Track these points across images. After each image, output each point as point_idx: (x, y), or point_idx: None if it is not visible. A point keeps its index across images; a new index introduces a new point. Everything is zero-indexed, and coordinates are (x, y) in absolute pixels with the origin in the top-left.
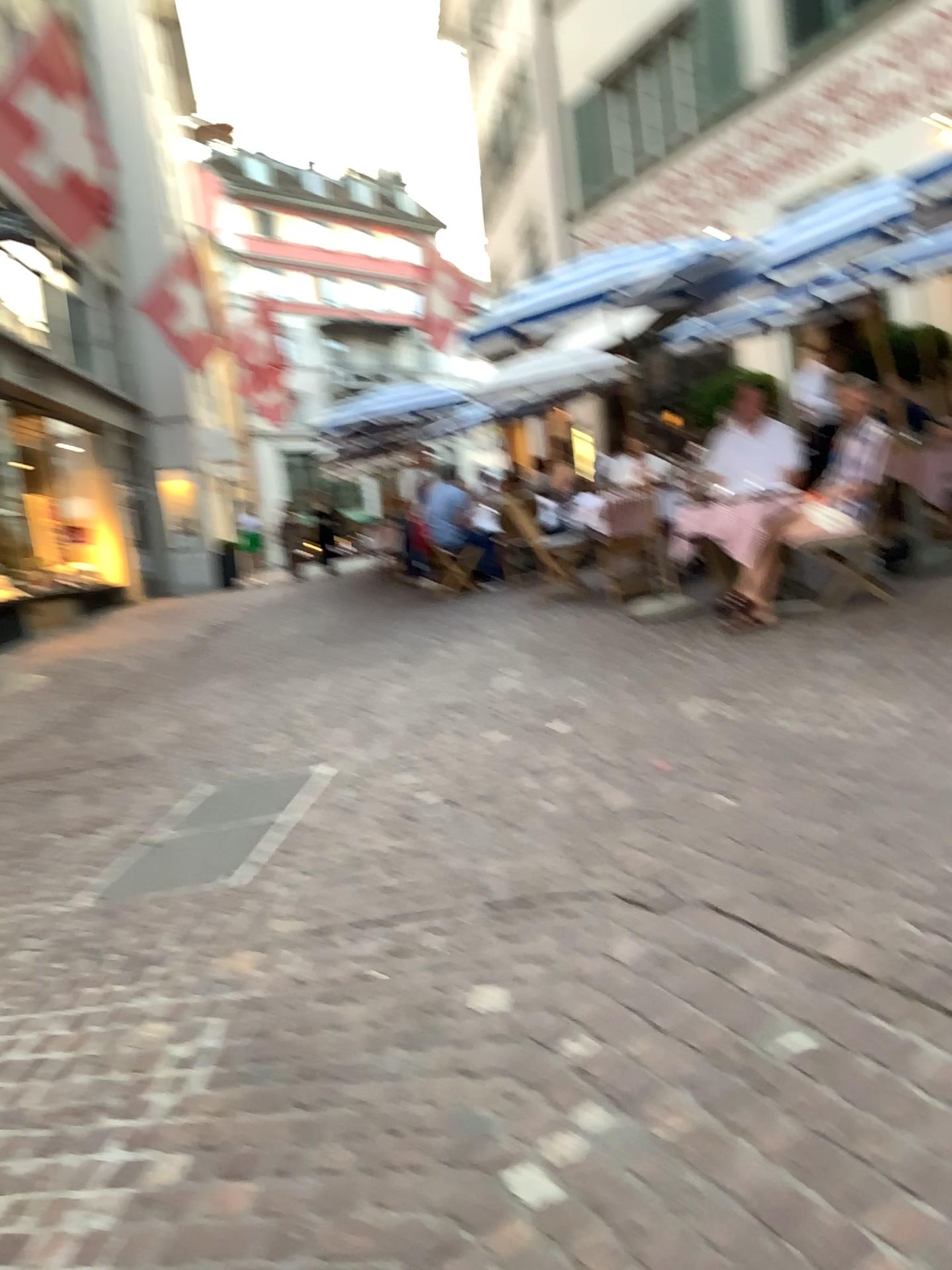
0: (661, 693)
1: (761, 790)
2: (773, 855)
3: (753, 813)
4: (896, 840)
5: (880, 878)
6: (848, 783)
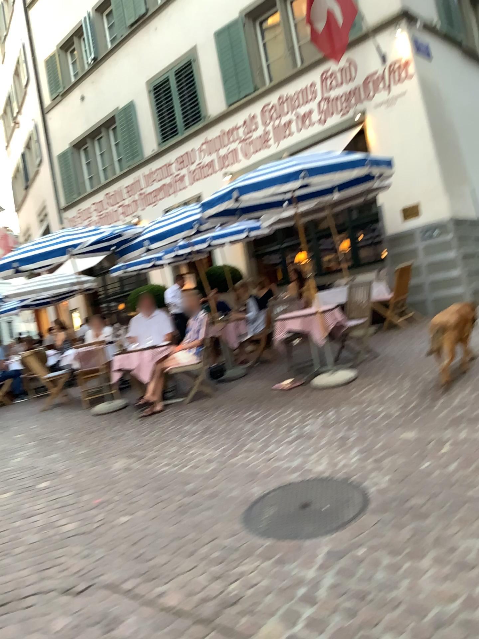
0: (99, 458)
1: (142, 510)
2: (143, 550)
3: (136, 526)
4: (204, 530)
5: (195, 555)
6: (186, 500)
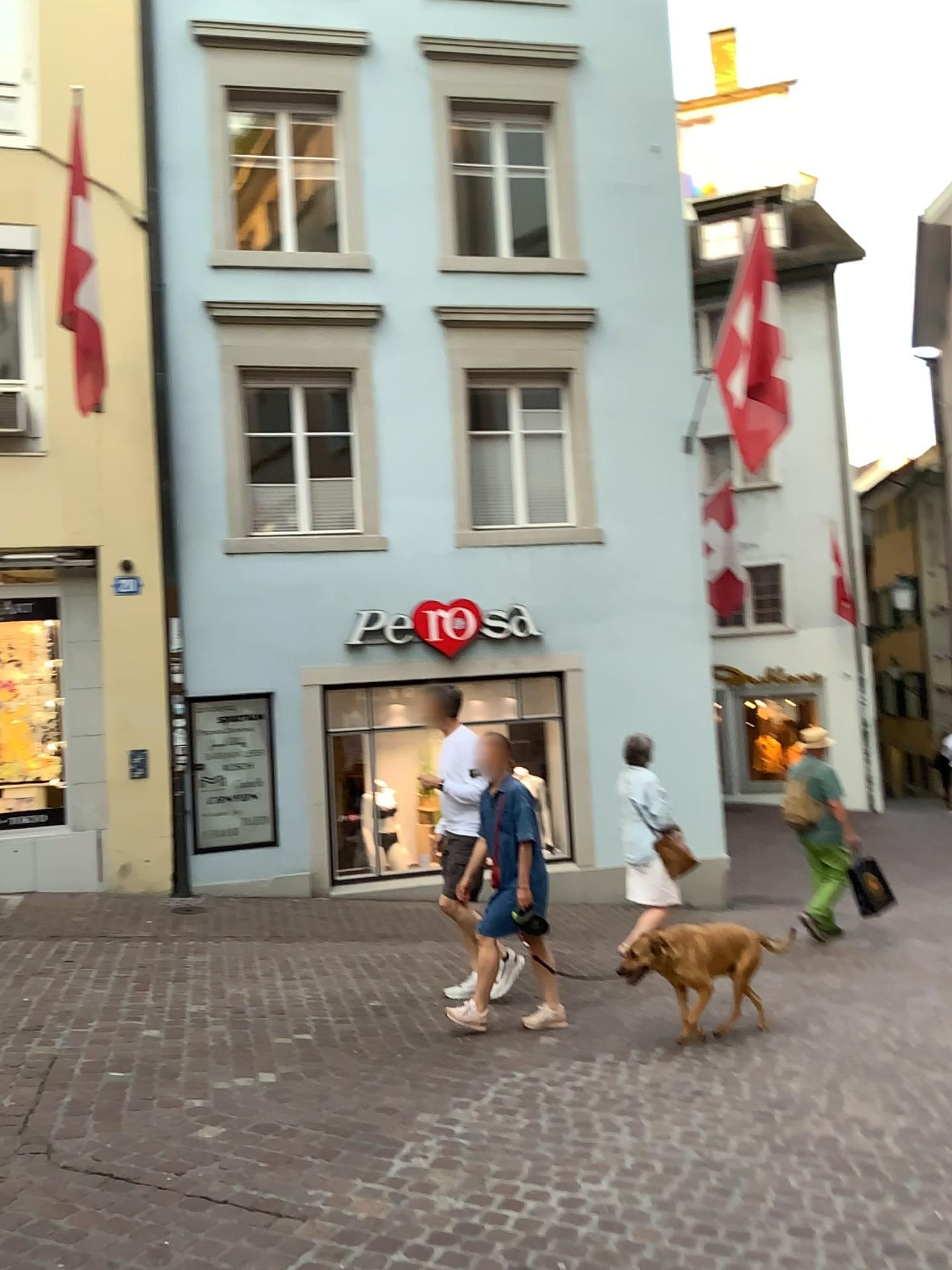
0: None
1: None
2: None
3: None
4: None
5: None
6: None
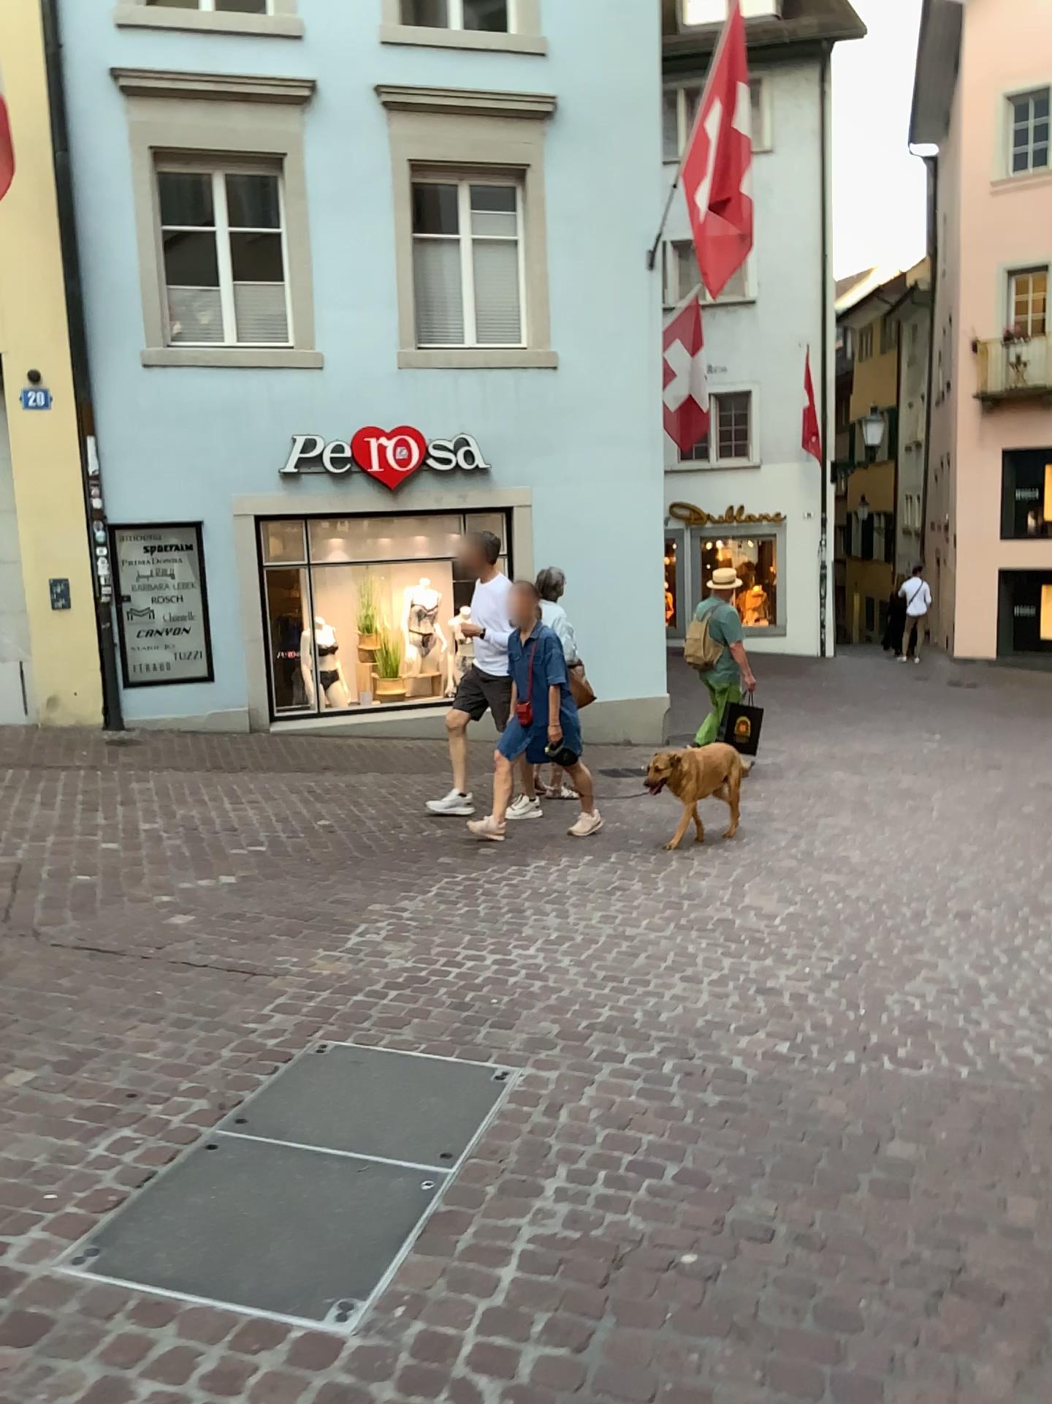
0: None
1: None
2: None
3: None
4: None
5: None
6: None
